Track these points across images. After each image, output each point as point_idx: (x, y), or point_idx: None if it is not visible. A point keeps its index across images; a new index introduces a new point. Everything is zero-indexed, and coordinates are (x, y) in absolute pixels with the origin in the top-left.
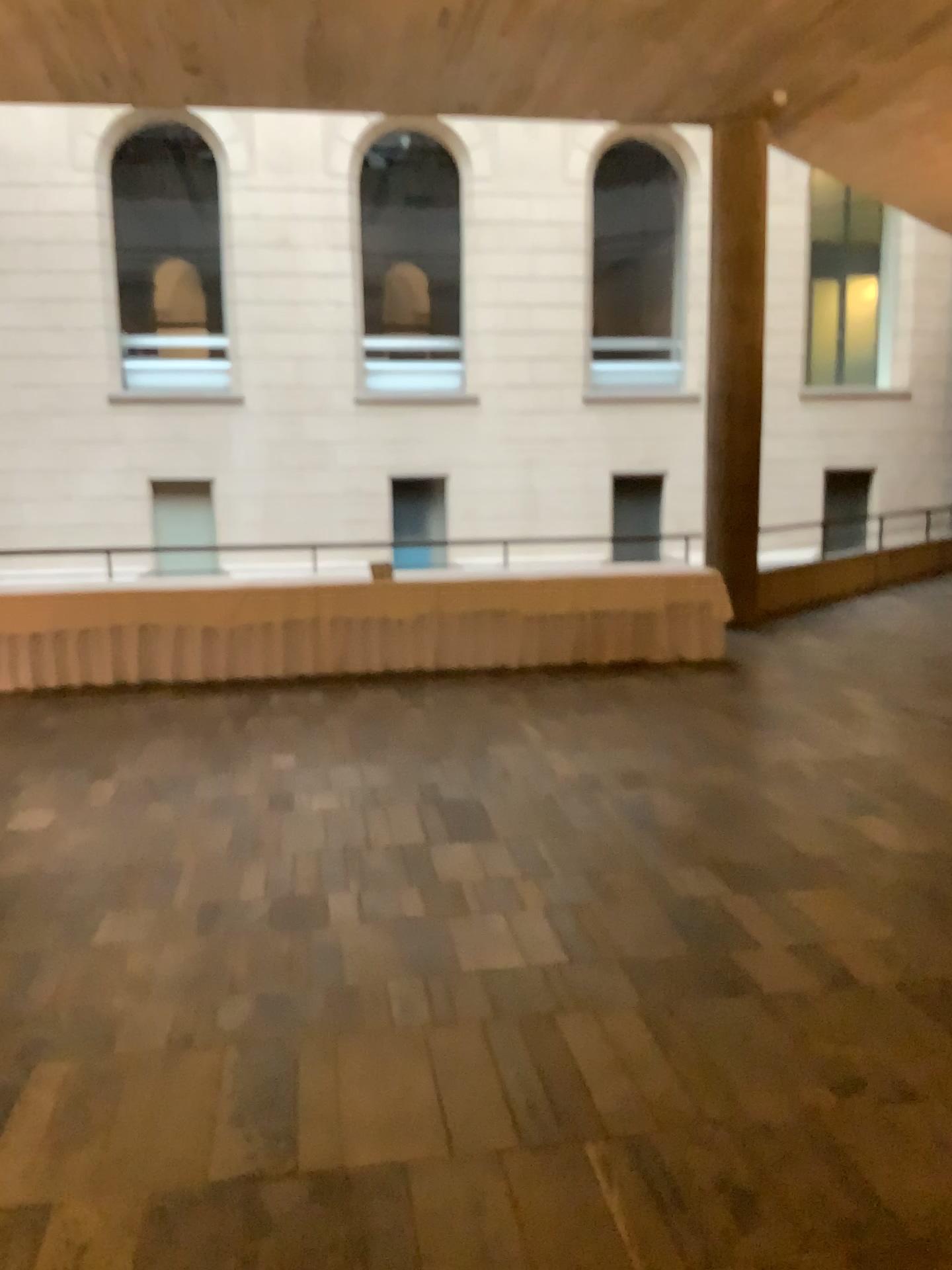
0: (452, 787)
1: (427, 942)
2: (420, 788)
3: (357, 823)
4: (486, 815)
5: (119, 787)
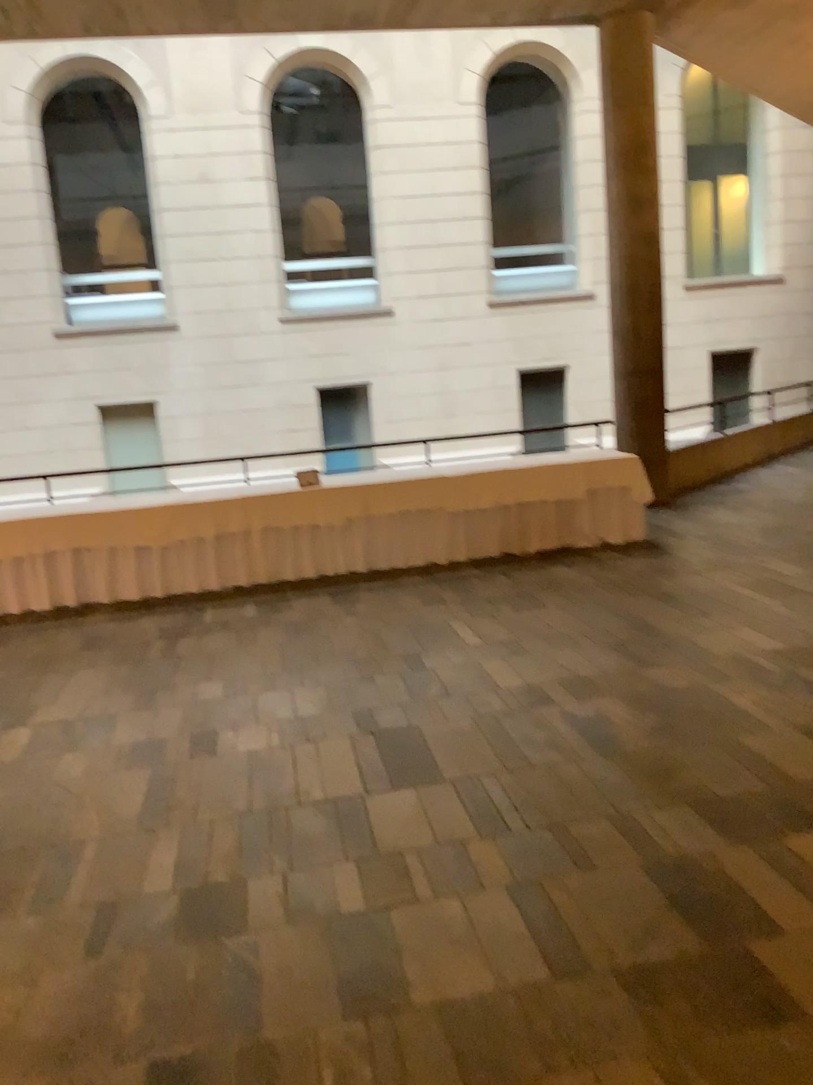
0: (389, 715)
1: (367, 957)
2: (354, 718)
3: (285, 771)
4: (428, 752)
5: (30, 738)
